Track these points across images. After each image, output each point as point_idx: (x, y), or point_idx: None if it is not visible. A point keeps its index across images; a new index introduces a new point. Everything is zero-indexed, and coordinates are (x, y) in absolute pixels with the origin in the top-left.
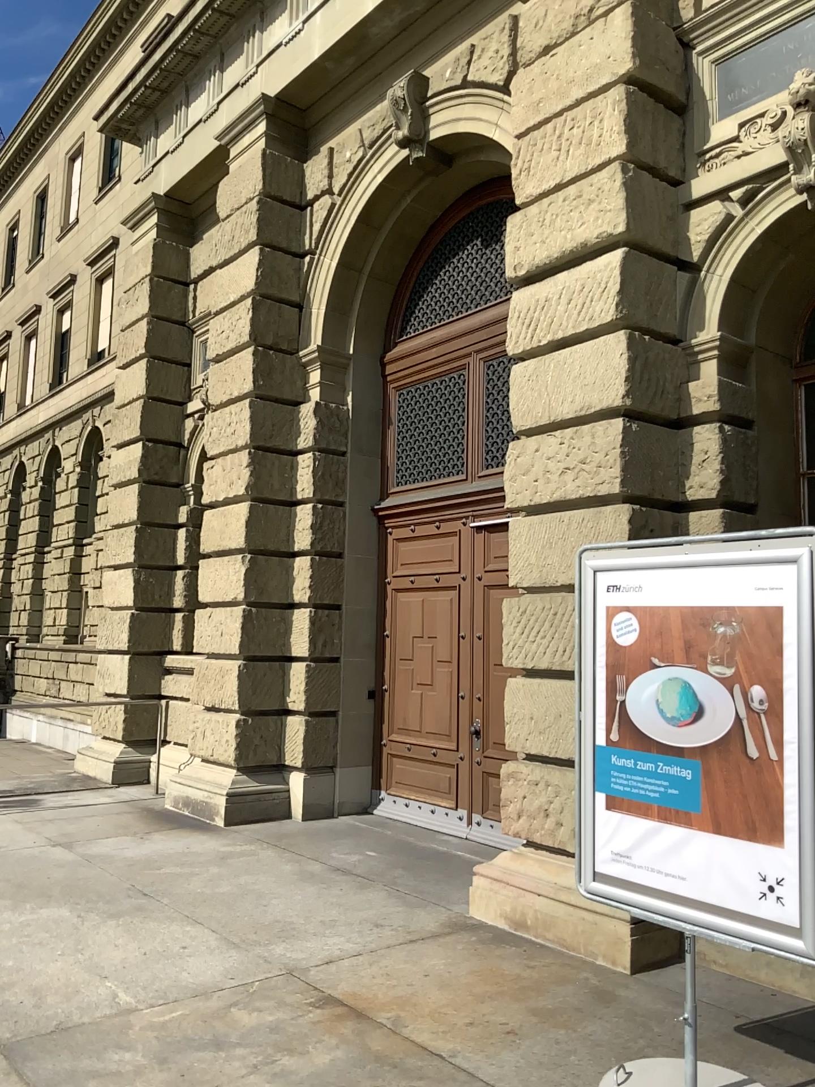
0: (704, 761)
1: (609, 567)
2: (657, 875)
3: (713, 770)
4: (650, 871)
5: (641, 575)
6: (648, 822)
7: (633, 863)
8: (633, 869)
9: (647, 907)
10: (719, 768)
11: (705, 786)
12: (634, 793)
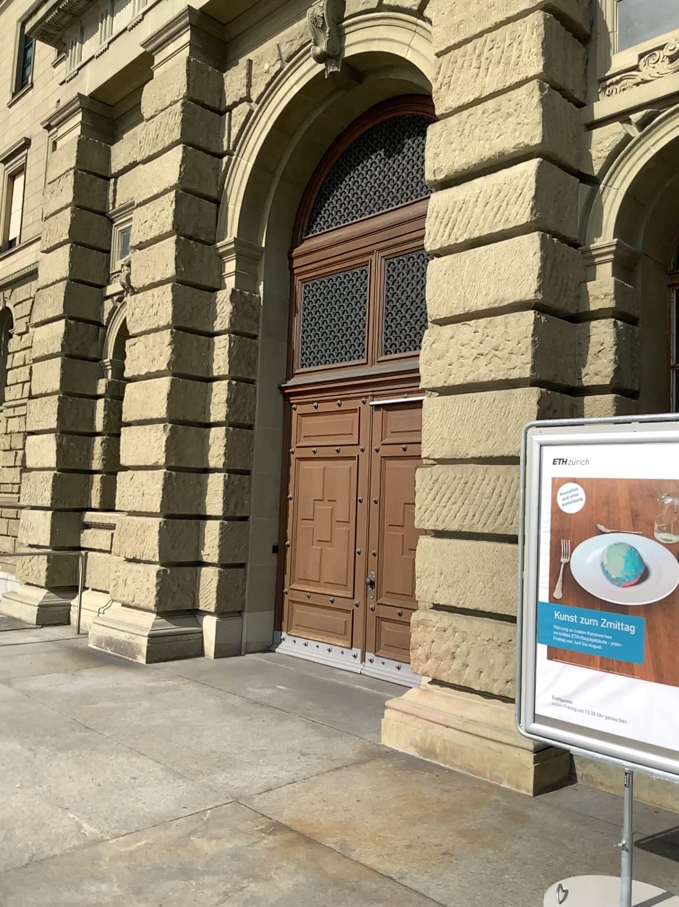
0: (646, 618)
1: (556, 441)
2: (597, 717)
3: (656, 626)
4: (591, 714)
5: (588, 450)
6: (589, 670)
7: (574, 707)
8: (573, 712)
9: (586, 746)
10: (662, 624)
11: (648, 640)
12: (576, 645)
